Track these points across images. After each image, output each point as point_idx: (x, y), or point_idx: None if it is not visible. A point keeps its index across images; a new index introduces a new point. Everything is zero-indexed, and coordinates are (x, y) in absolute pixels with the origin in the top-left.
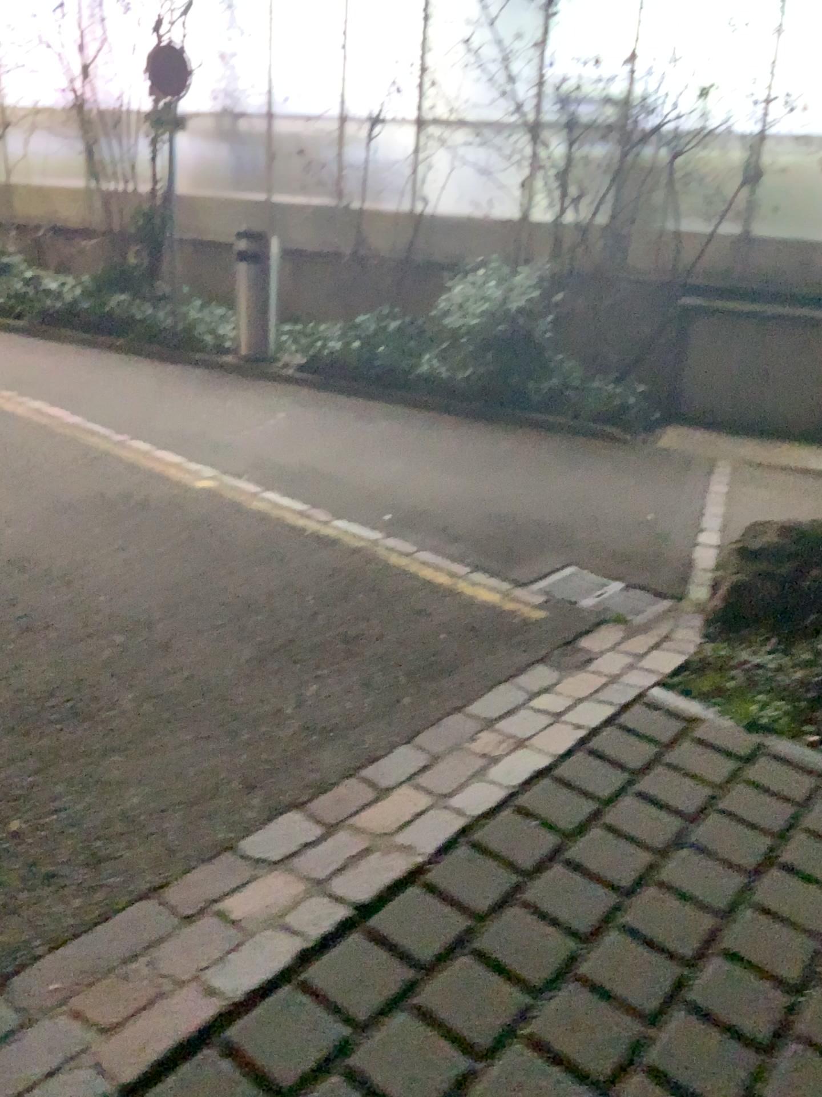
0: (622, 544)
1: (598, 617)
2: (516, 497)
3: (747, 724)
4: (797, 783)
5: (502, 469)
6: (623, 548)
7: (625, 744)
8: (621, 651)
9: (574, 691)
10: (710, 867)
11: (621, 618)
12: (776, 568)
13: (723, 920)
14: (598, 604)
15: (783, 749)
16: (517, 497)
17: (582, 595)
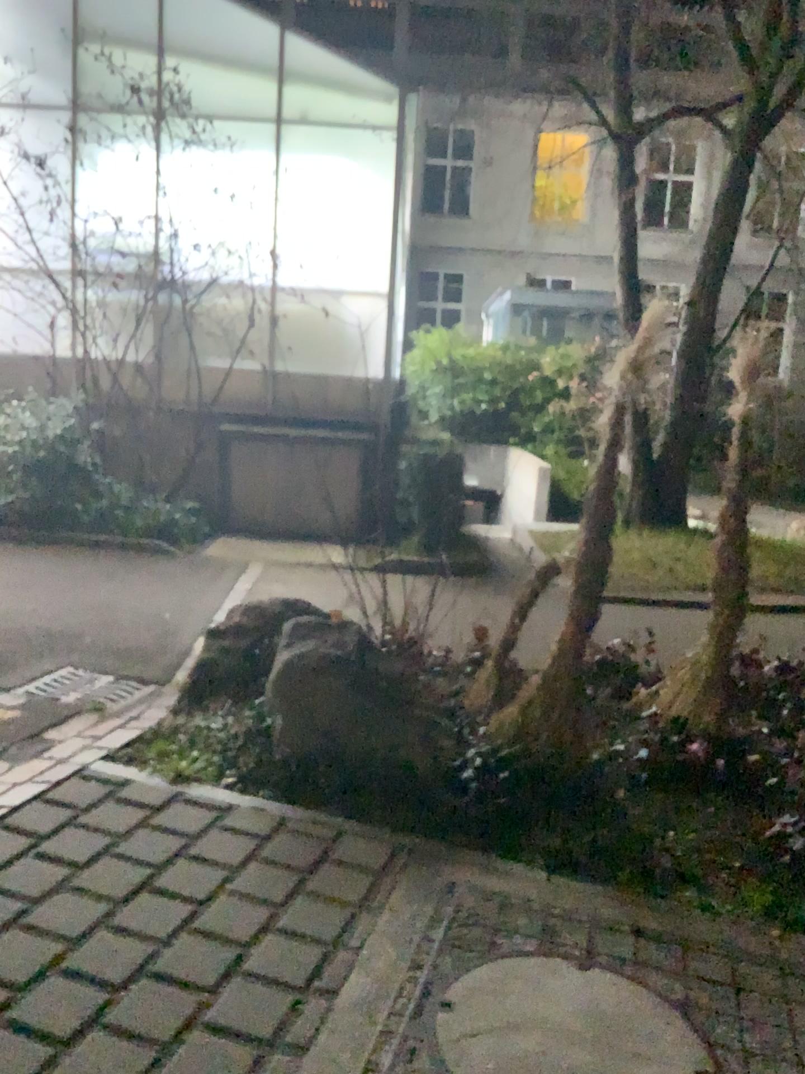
0: (124, 642)
1: (75, 708)
2: (25, 610)
3: (174, 778)
4: (198, 820)
5: (21, 586)
6: (123, 646)
7: (45, 813)
8: (81, 735)
9: (16, 776)
10: (79, 903)
11: (97, 707)
12: (237, 644)
13: (72, 944)
14: (79, 697)
15: (199, 794)
16: (26, 610)
17: (66, 691)
